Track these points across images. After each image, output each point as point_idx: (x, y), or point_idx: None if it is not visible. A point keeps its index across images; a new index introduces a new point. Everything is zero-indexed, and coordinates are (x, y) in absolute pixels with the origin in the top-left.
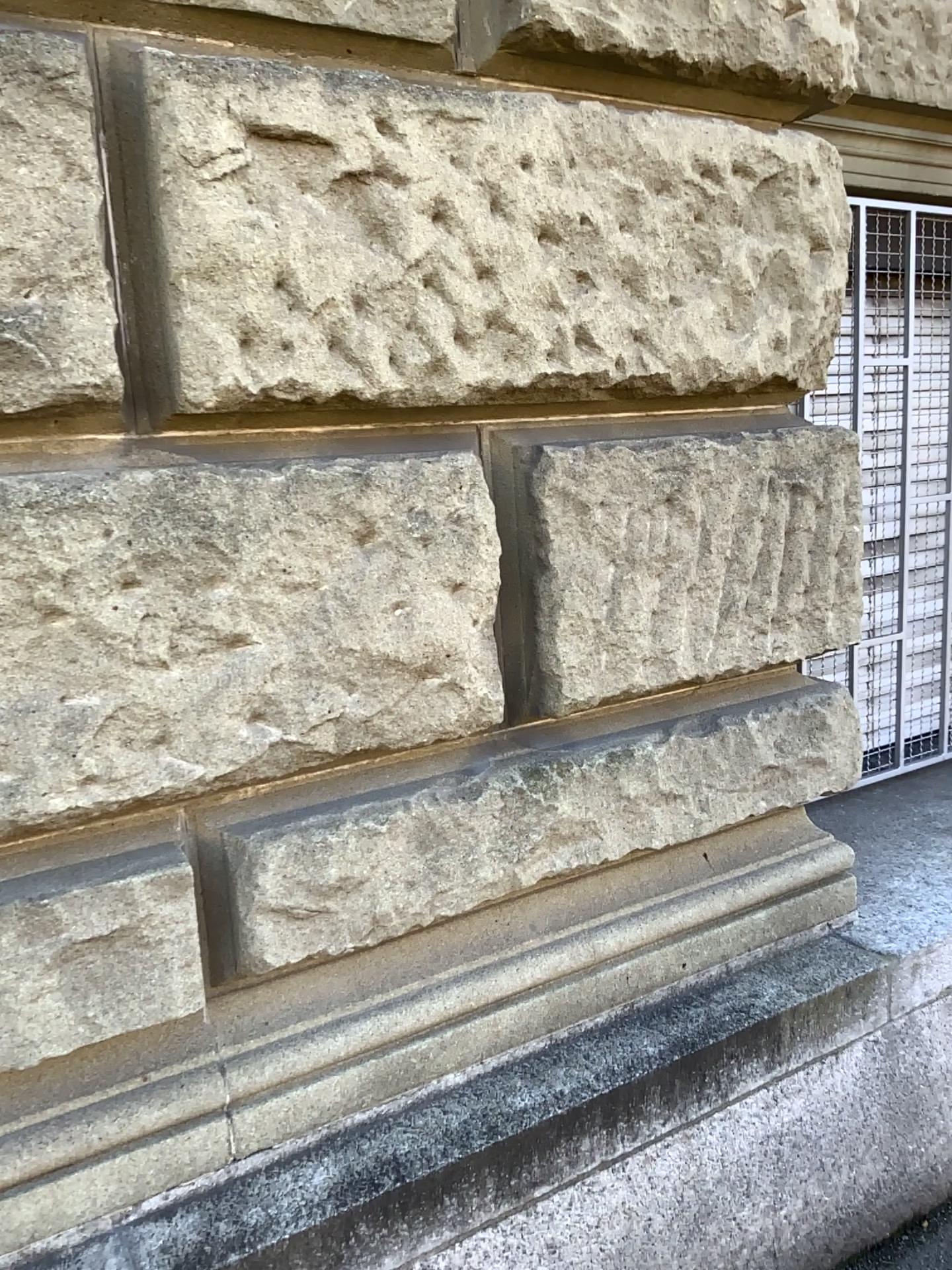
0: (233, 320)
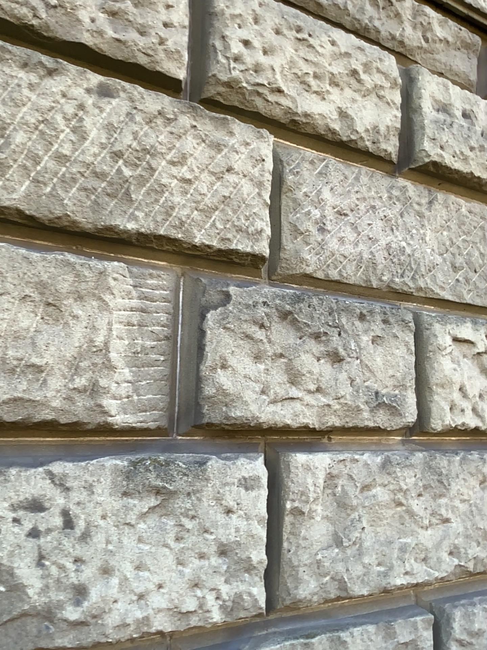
0: (449, 397)
